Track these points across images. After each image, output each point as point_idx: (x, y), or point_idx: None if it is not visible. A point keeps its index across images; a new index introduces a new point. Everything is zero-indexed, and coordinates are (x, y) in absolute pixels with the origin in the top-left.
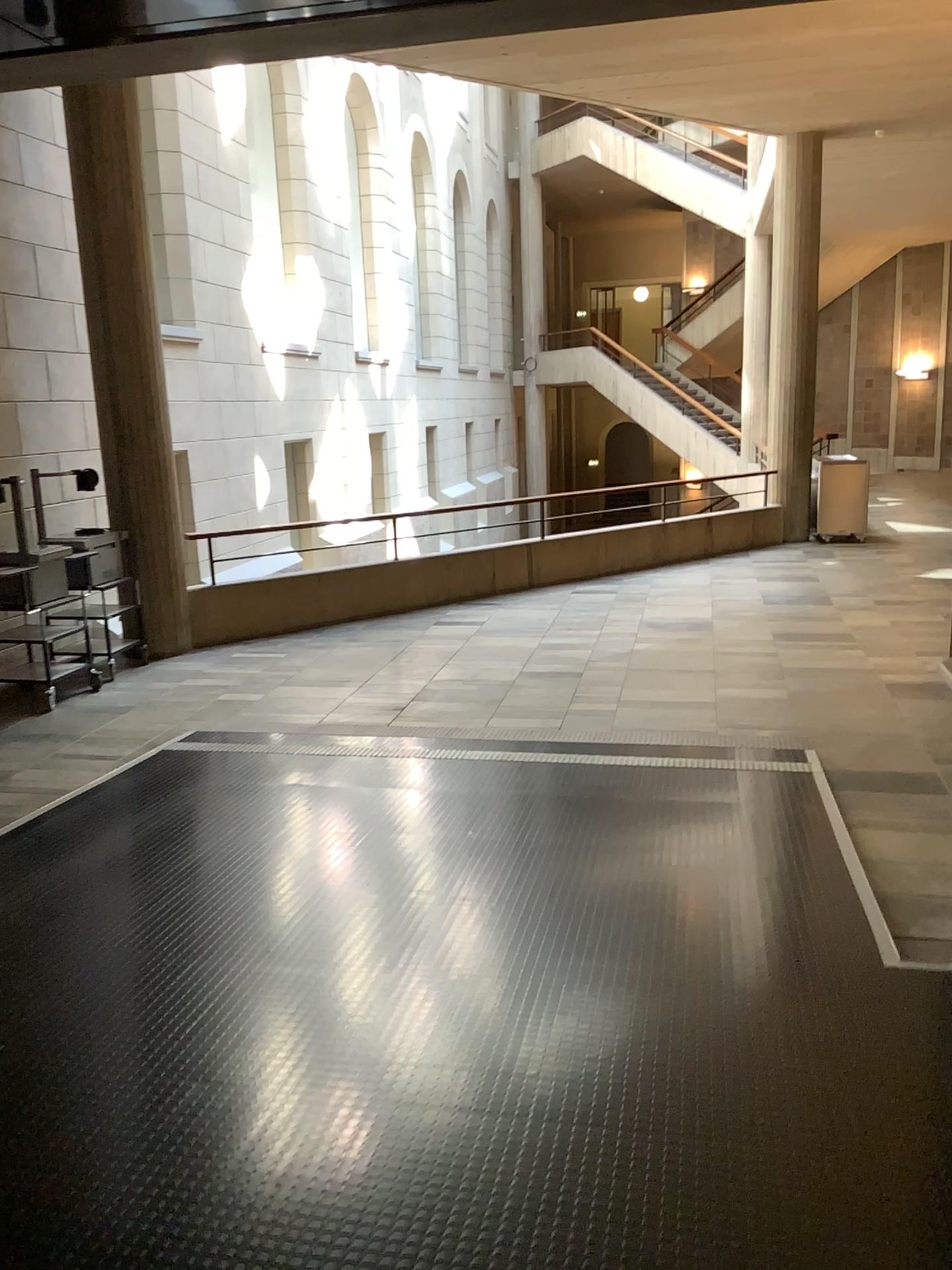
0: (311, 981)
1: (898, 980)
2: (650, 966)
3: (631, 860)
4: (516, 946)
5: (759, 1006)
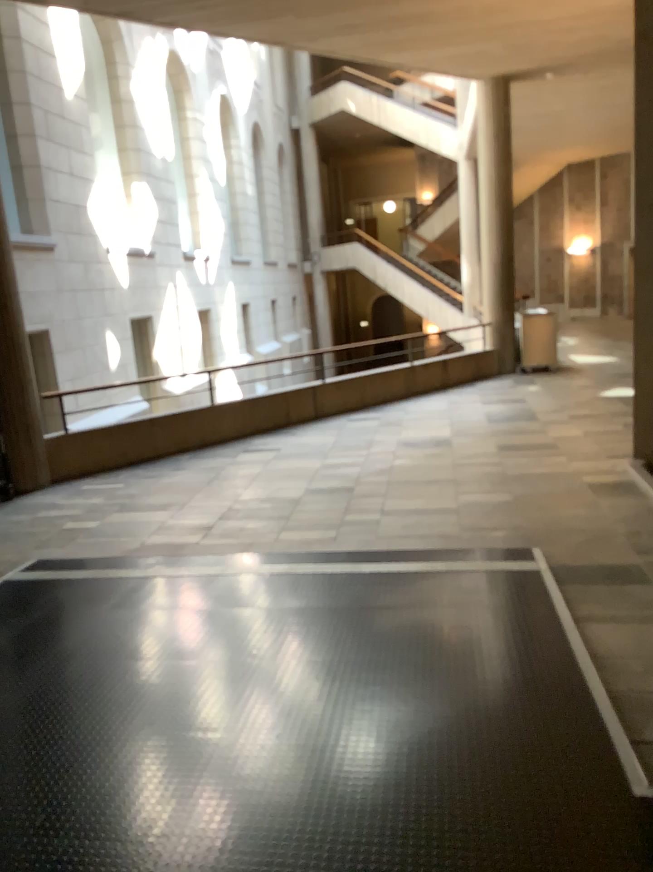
0: (72, 860)
1: (651, 812)
2: (411, 812)
3: (392, 676)
4: (282, 792)
5: (521, 864)
